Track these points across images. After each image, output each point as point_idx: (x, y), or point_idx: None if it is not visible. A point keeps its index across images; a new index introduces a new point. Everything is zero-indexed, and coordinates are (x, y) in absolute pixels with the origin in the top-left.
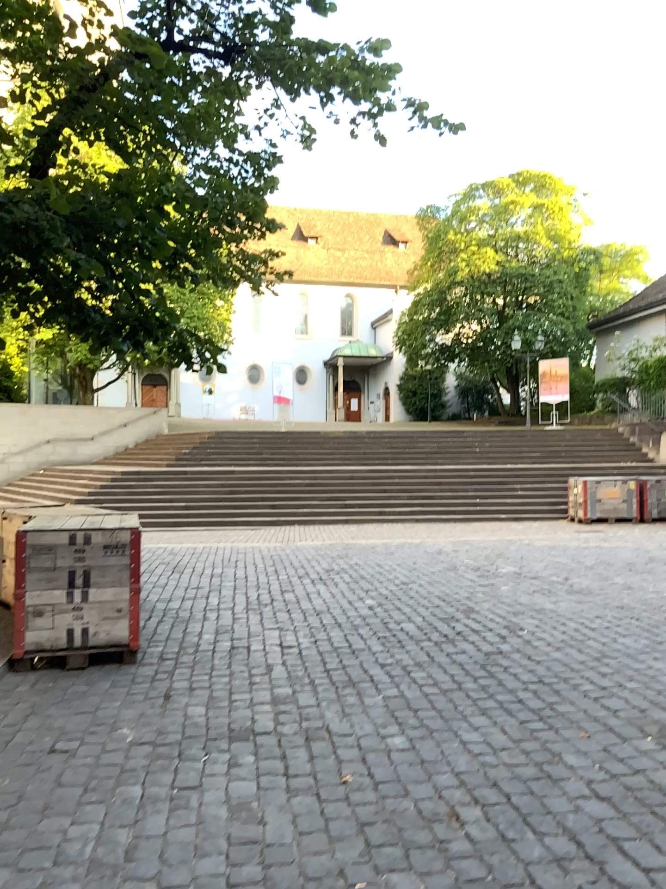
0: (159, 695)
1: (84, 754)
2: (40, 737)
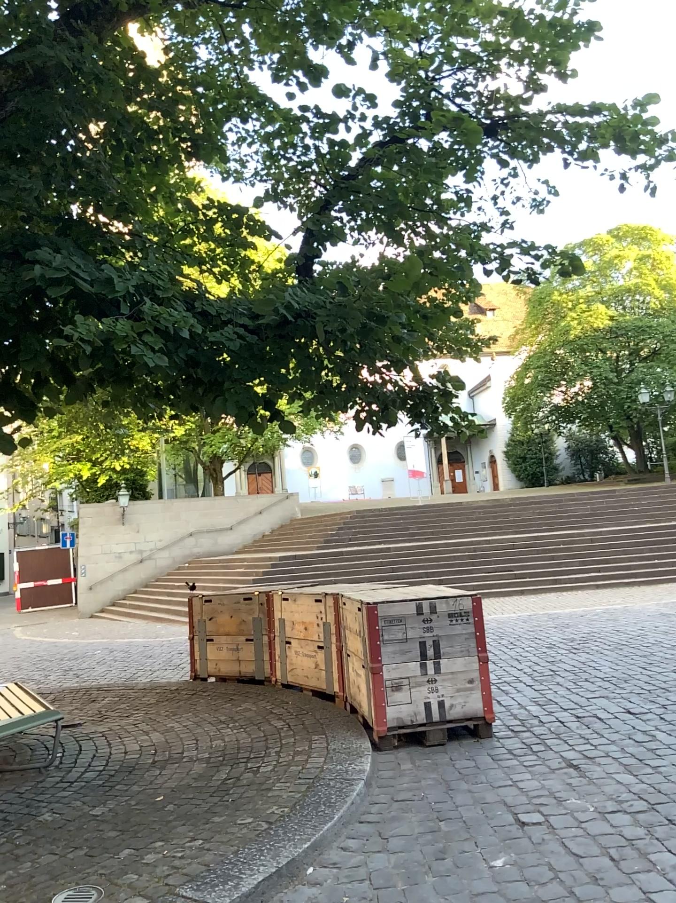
0: (568, 765)
1: (567, 825)
2: (495, 810)
